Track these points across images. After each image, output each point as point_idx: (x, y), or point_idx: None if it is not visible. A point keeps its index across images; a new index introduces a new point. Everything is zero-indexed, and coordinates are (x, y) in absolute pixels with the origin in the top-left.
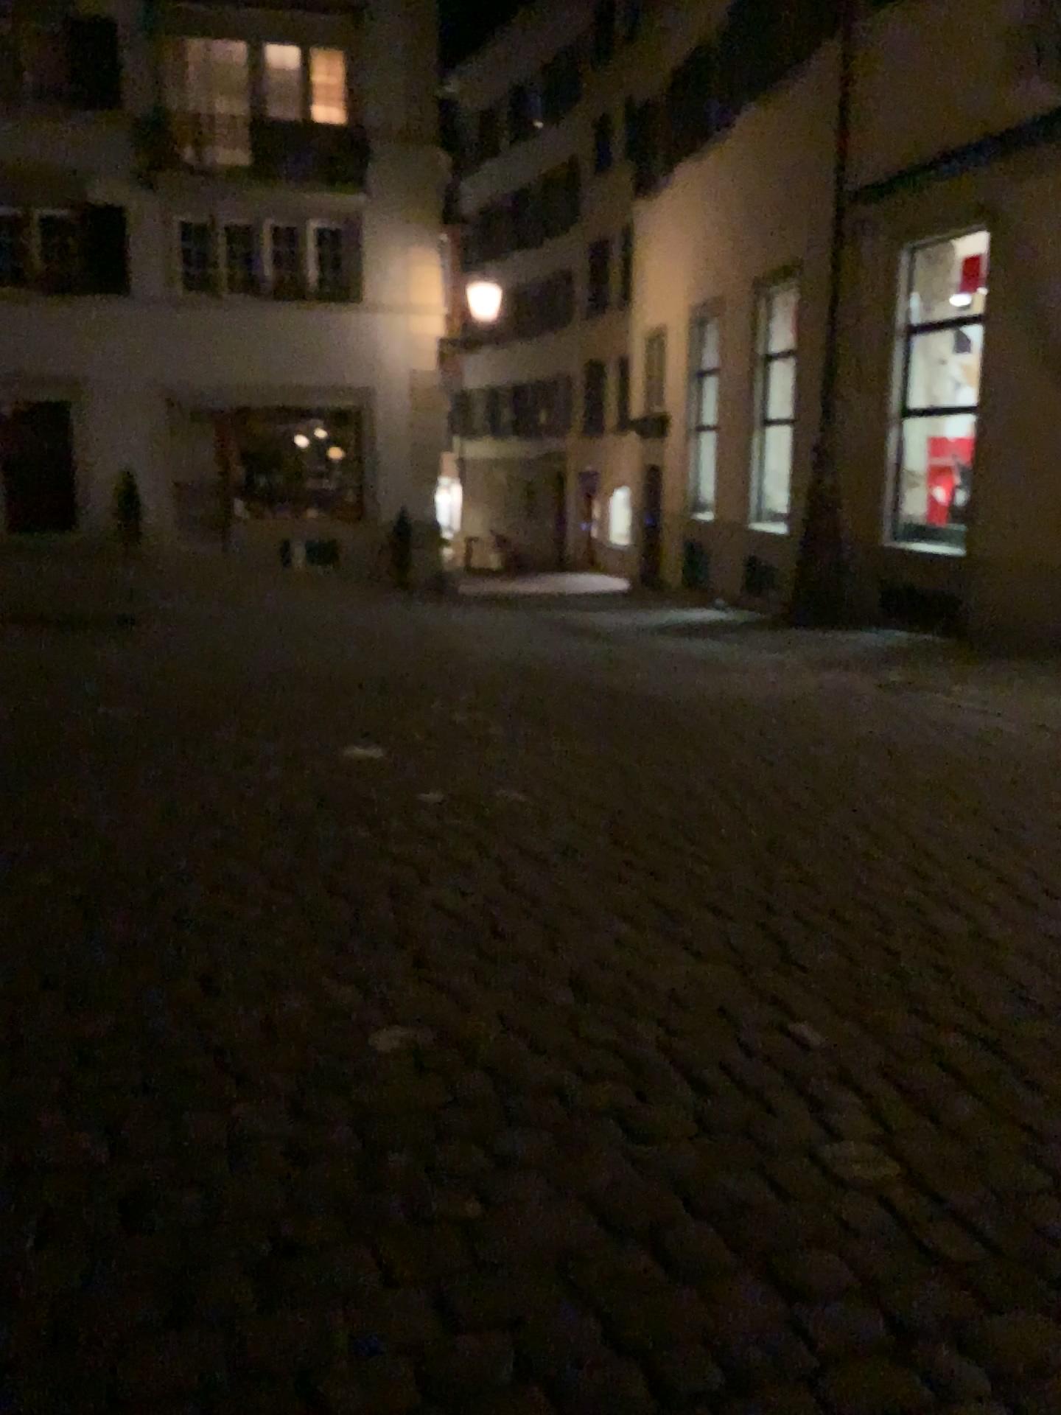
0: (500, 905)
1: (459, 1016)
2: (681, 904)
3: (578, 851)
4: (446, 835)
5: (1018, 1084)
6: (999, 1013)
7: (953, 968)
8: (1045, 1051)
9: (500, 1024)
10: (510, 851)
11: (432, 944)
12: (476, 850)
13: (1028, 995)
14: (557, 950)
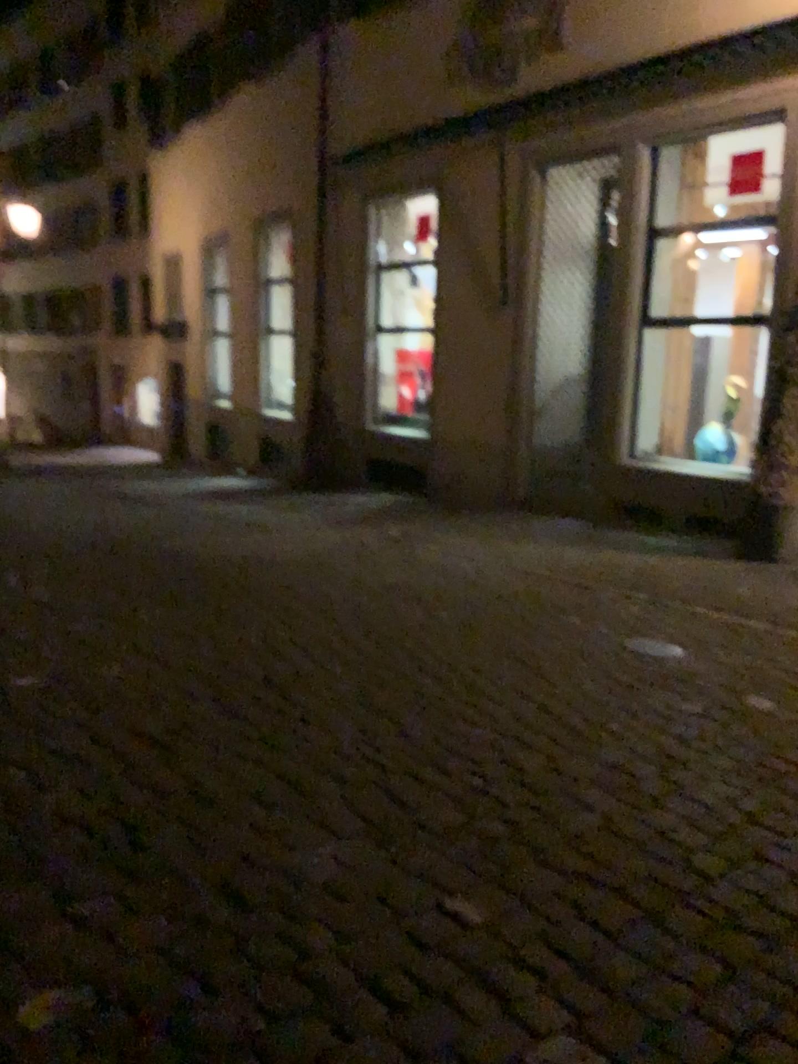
0: (131, 805)
1: (119, 966)
2: (305, 776)
3: (194, 730)
4: (56, 727)
5: (661, 936)
6: (611, 856)
7: (556, 813)
8: (664, 892)
9: (169, 968)
10: (127, 738)
11: (68, 868)
12: (90, 741)
13: (624, 832)
14: (204, 855)
